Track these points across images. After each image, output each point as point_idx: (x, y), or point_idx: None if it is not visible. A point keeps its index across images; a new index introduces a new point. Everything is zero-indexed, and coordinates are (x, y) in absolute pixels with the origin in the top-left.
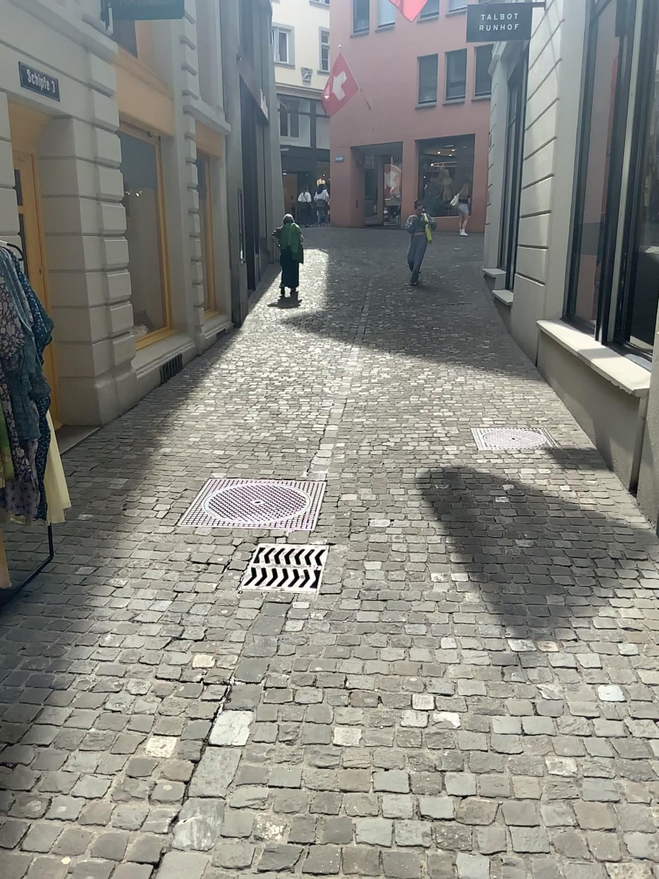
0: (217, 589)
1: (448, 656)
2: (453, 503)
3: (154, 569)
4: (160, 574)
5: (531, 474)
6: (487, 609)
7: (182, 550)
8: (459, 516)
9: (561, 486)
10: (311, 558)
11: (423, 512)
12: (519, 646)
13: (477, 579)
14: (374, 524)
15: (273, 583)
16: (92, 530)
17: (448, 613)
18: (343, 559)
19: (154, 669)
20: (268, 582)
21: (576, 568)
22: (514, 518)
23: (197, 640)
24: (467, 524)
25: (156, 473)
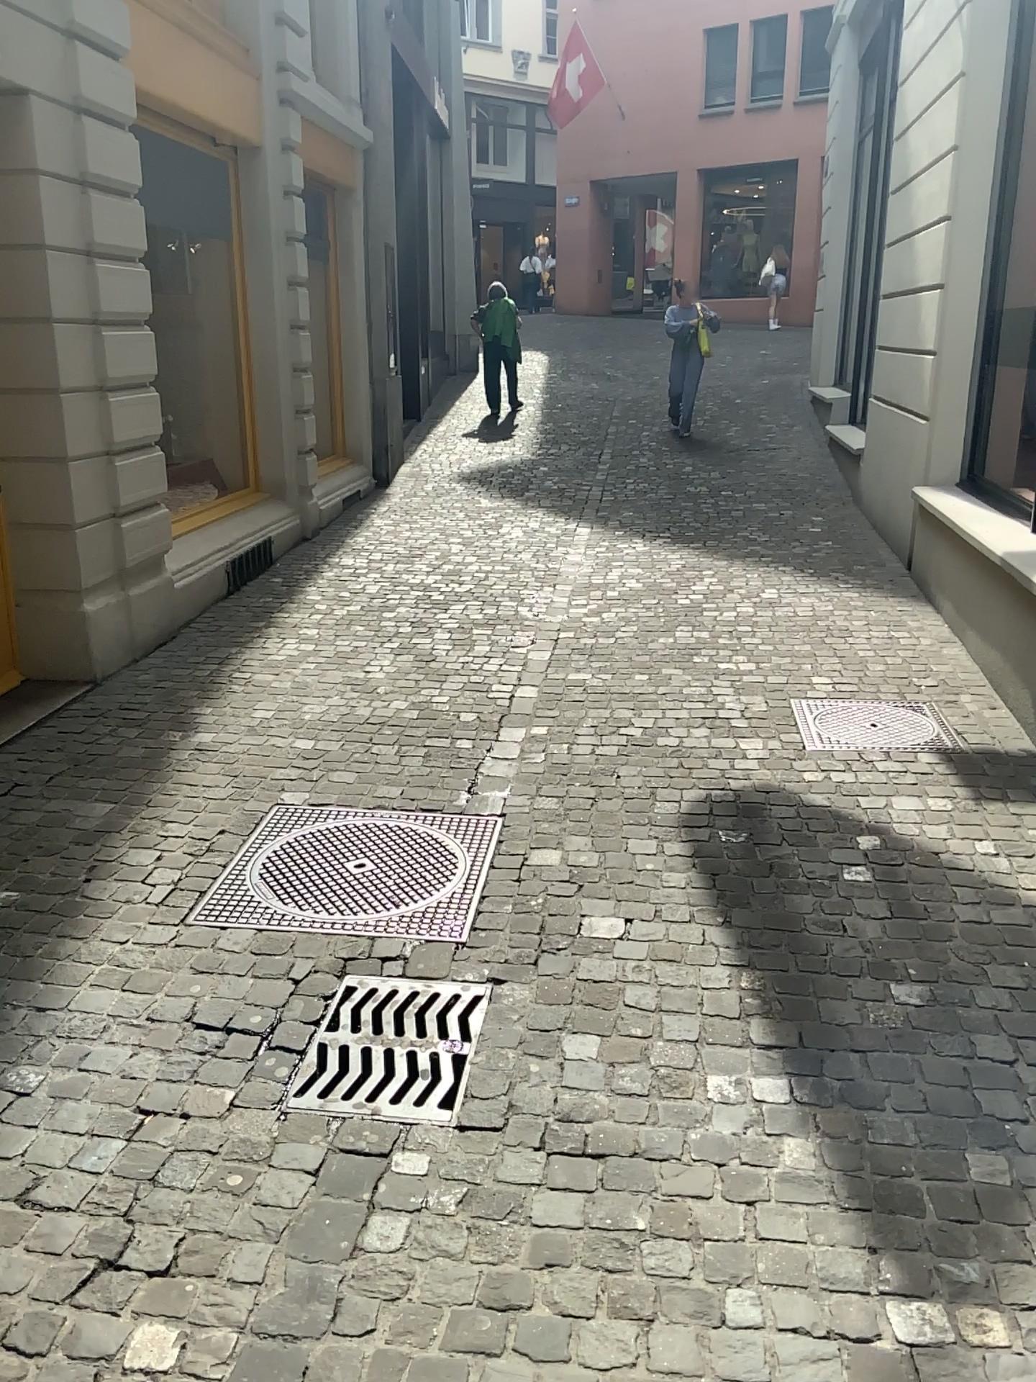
0: (233, 1106)
1: (742, 1361)
2: (754, 879)
3: (113, 1043)
4: (120, 1059)
5: (912, 811)
6: (834, 1195)
7: (181, 993)
8: (769, 914)
9: (976, 841)
10: (451, 1019)
11: (695, 902)
12: (915, 1333)
13: (808, 1098)
14: (590, 928)
15: (358, 1092)
16: (9, 934)
17: (744, 1206)
18: (519, 1027)
19: (28, 1379)
20: (347, 1090)
21: (1031, 1073)
22: (883, 921)
23: (155, 1275)
24: (786, 934)
25: (170, 797)
